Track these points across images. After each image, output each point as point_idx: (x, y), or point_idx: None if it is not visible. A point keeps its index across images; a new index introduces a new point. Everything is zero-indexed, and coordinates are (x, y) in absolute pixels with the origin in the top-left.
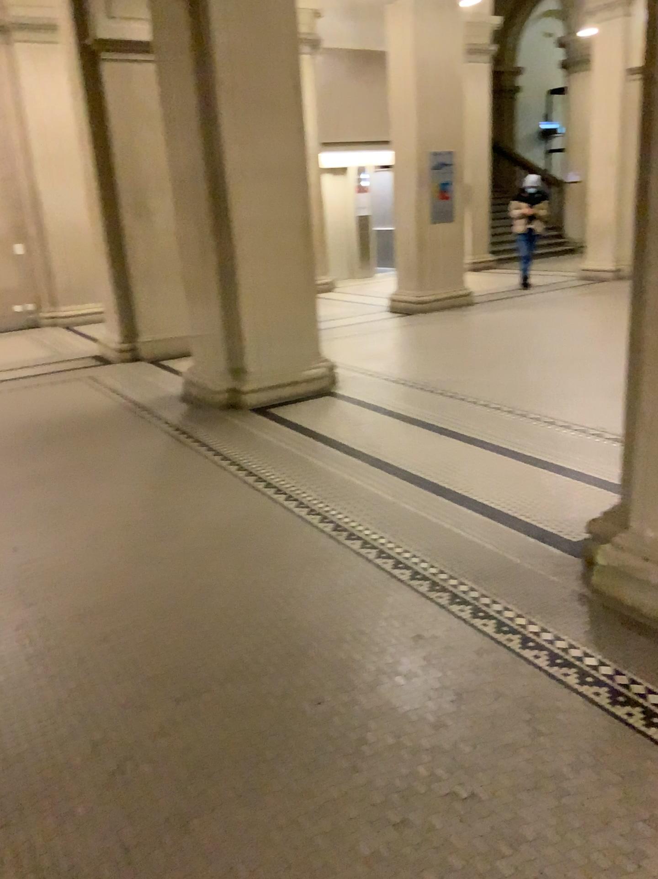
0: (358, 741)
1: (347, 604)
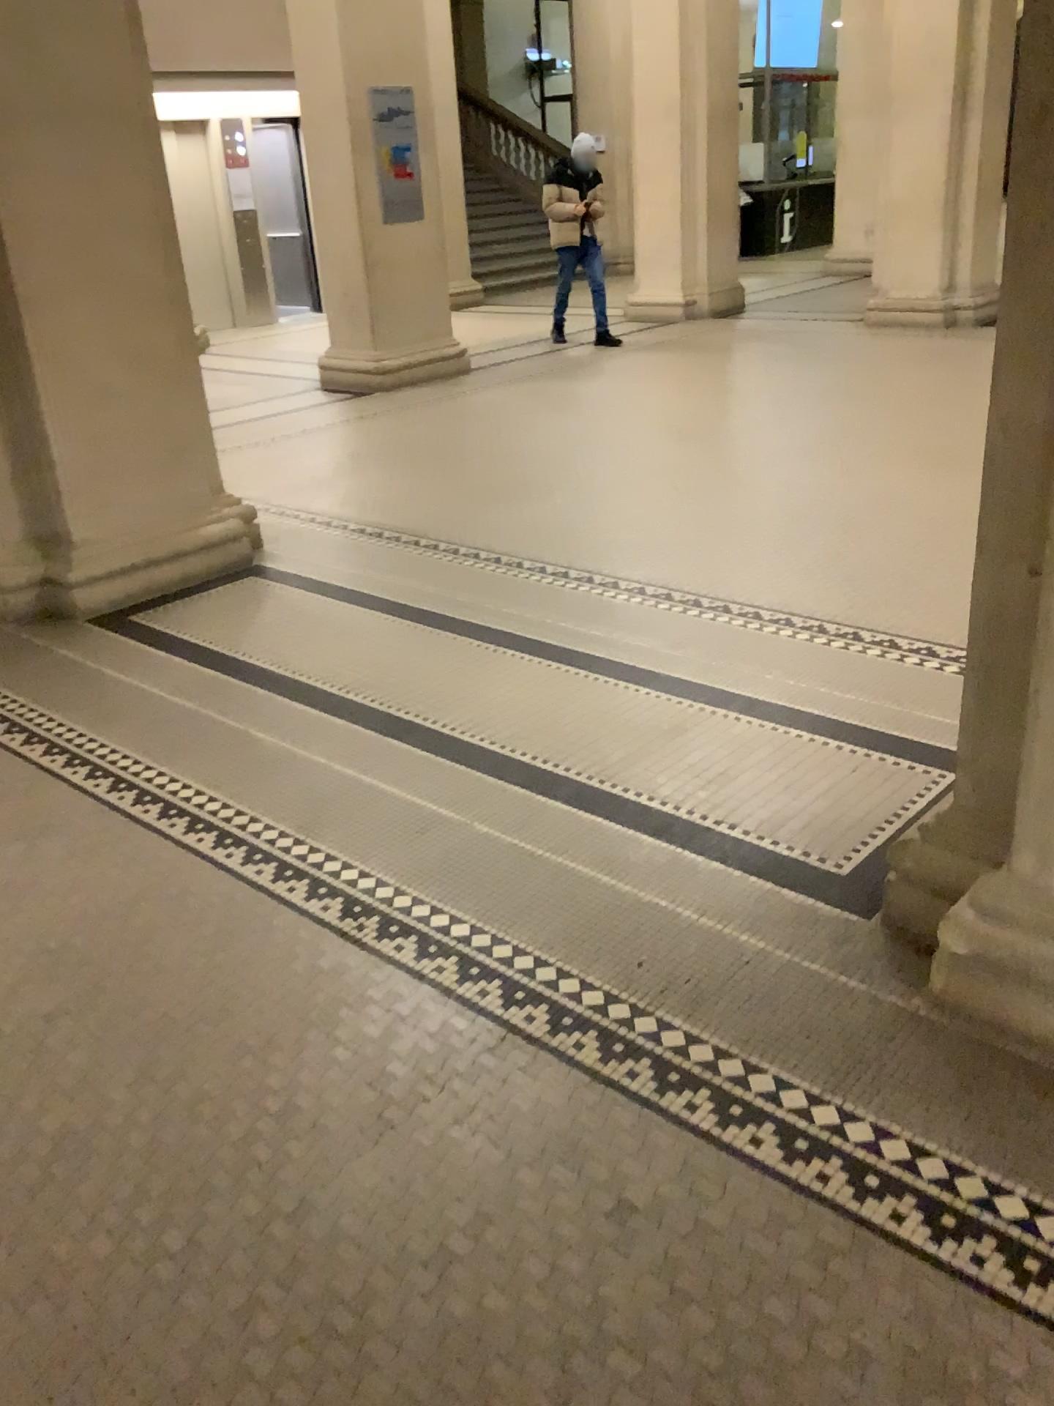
0: None
1: (423, 1126)
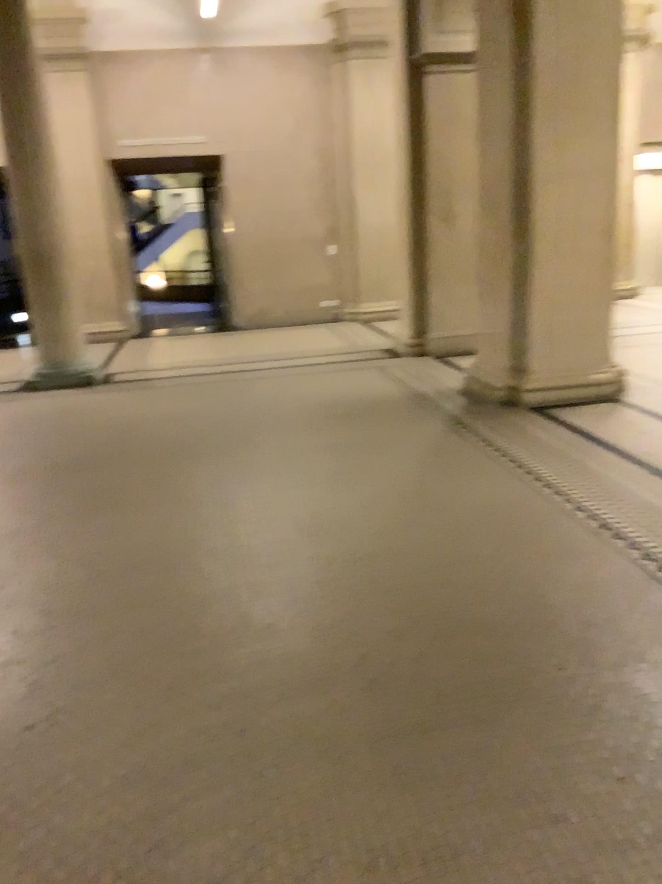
0: (596, 710)
1: (602, 595)
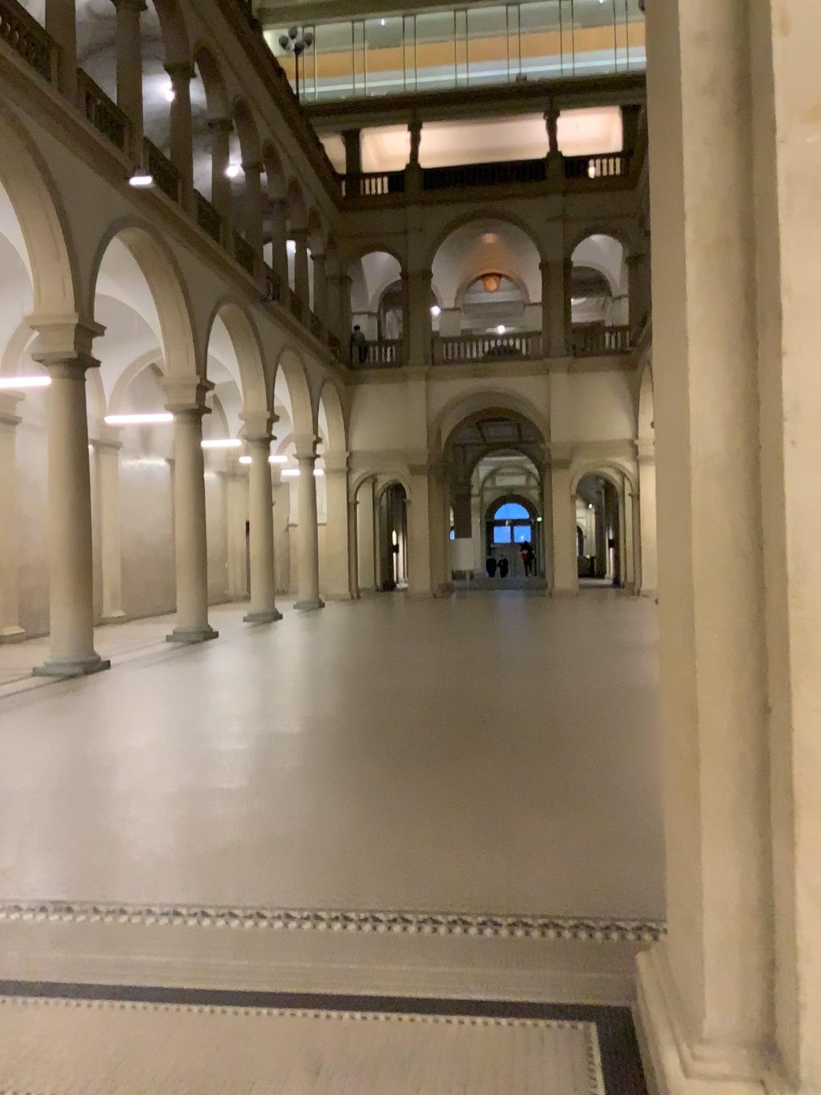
0: None
1: None
